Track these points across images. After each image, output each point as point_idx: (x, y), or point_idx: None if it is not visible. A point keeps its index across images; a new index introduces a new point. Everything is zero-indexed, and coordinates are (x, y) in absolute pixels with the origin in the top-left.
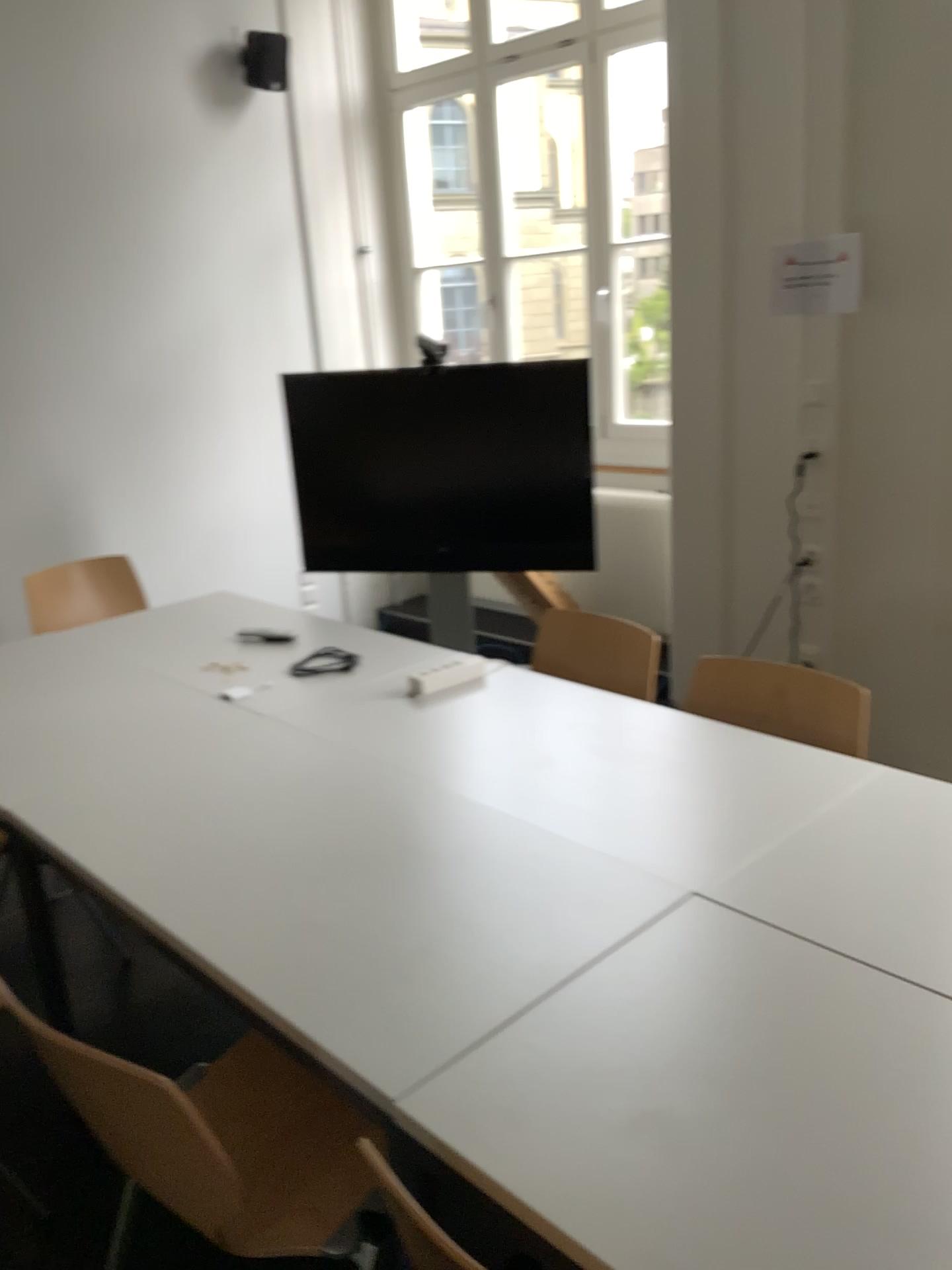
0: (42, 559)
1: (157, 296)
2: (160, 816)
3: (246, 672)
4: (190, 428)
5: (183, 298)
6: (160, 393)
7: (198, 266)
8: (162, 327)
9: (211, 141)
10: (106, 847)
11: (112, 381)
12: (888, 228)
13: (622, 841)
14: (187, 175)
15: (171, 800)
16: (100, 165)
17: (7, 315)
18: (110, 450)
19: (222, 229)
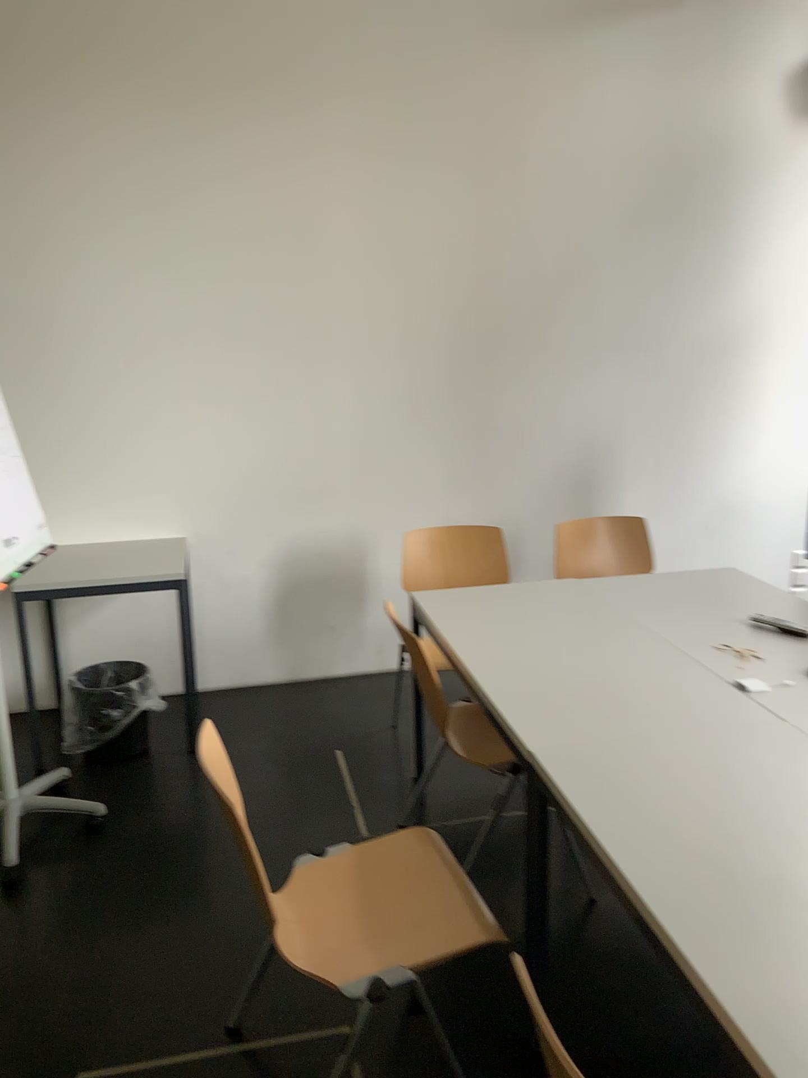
0: (569, 506)
1: (712, 285)
2: (684, 812)
3: (766, 663)
4: (718, 407)
5: (735, 289)
6: (697, 374)
7: (755, 260)
8: (711, 314)
9: (792, 144)
10: (628, 832)
11: (657, 359)
12: None
13: None
14: (762, 176)
15: (694, 796)
16: (685, 169)
17: (582, 297)
18: (643, 419)
19: (785, 226)
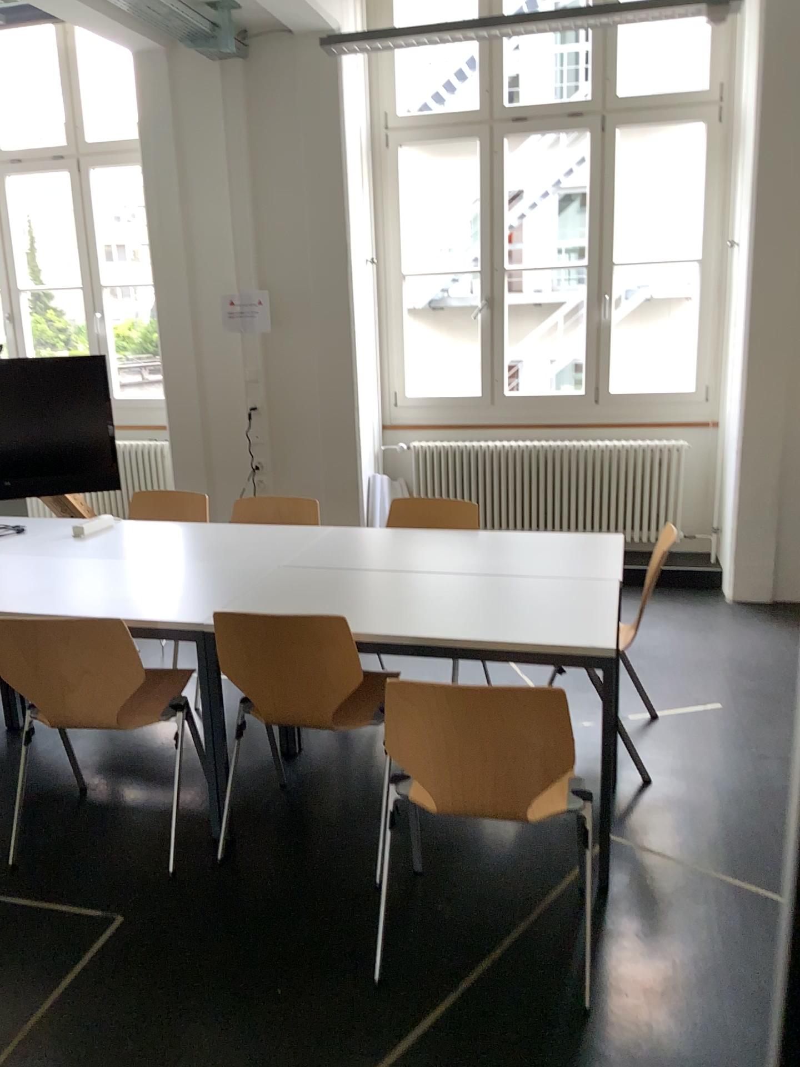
0: None
1: None
2: None
3: None
4: None
5: None
6: None
7: None
8: None
9: None
10: None
11: None
12: (281, 288)
13: (237, 558)
14: None
15: None
16: None
17: None
18: None
19: None
